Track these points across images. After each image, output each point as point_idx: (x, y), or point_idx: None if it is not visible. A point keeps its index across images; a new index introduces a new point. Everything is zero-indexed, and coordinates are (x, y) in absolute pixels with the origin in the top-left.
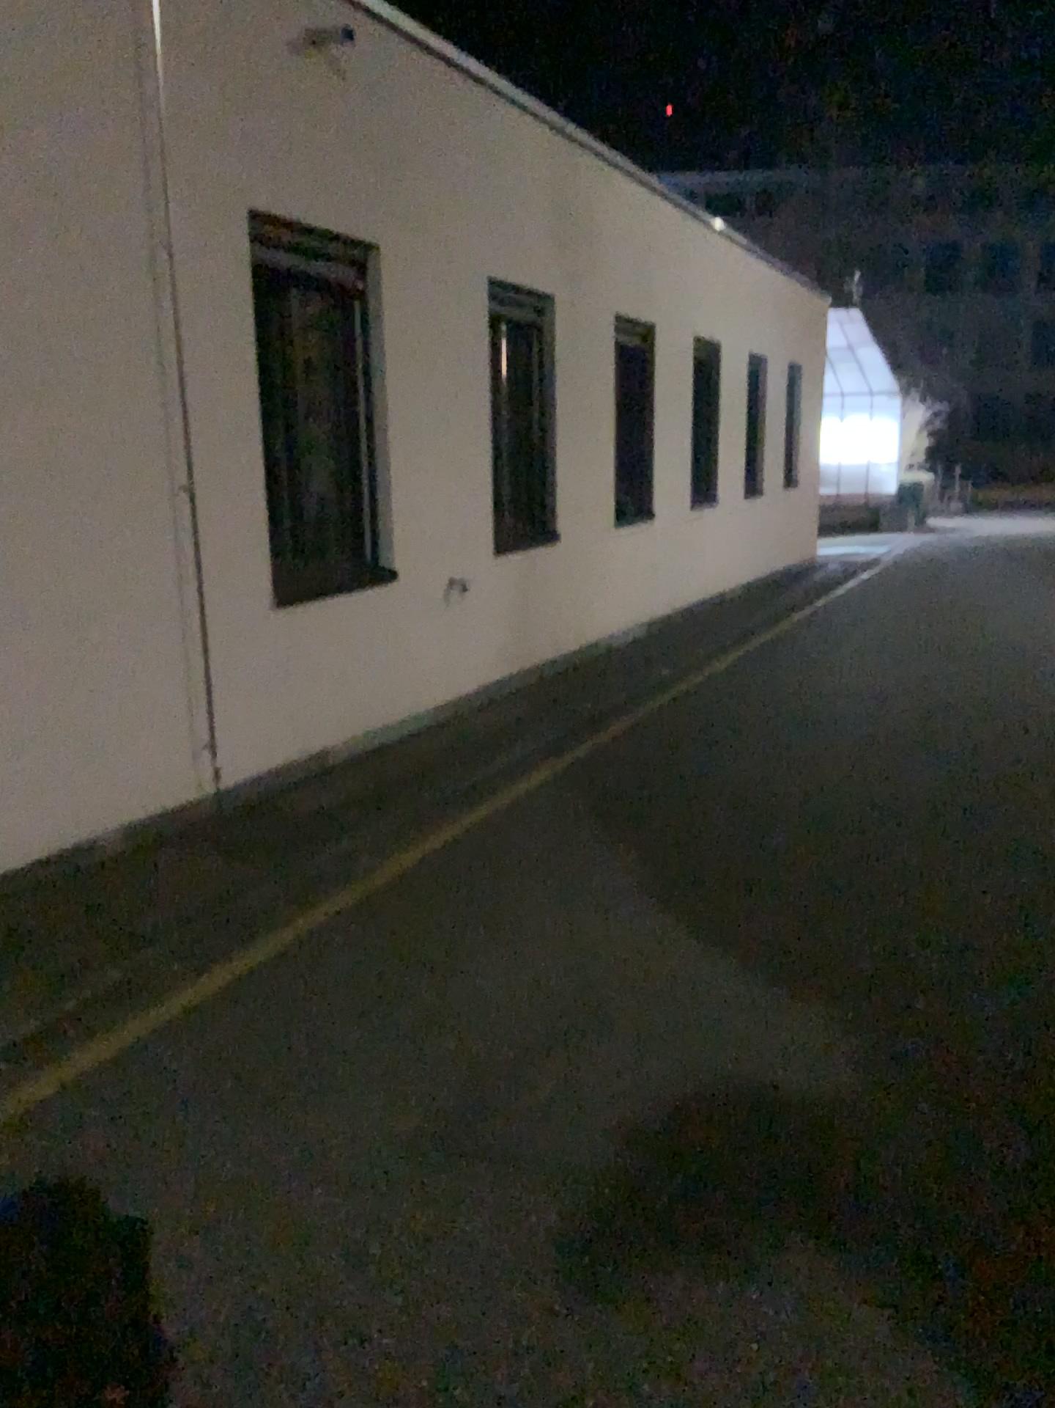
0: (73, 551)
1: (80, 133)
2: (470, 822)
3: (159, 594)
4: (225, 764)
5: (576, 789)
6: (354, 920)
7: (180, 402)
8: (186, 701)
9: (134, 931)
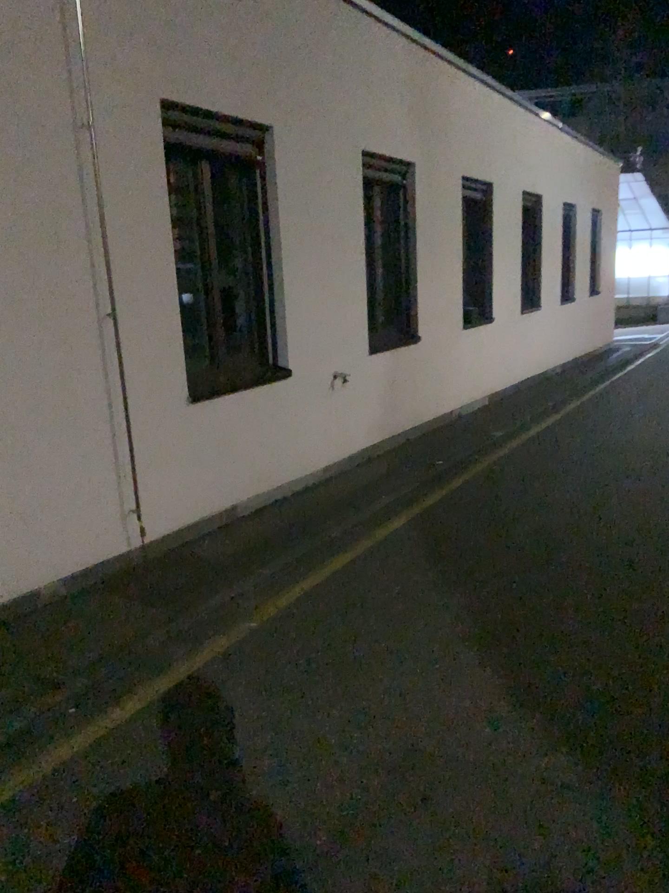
0: (6, 368)
1: (1, 32)
2: (335, 570)
3: (86, 398)
4: (149, 524)
5: (423, 539)
6: (222, 670)
7: (103, 248)
8: (112, 478)
9: (44, 679)
